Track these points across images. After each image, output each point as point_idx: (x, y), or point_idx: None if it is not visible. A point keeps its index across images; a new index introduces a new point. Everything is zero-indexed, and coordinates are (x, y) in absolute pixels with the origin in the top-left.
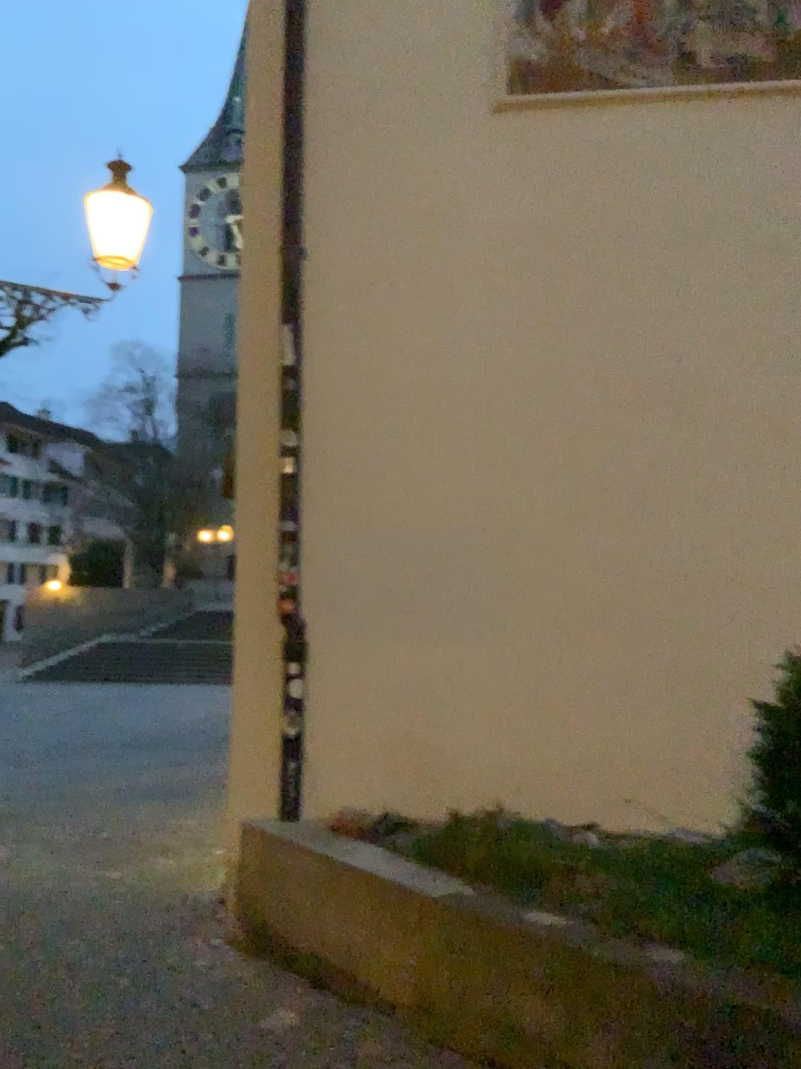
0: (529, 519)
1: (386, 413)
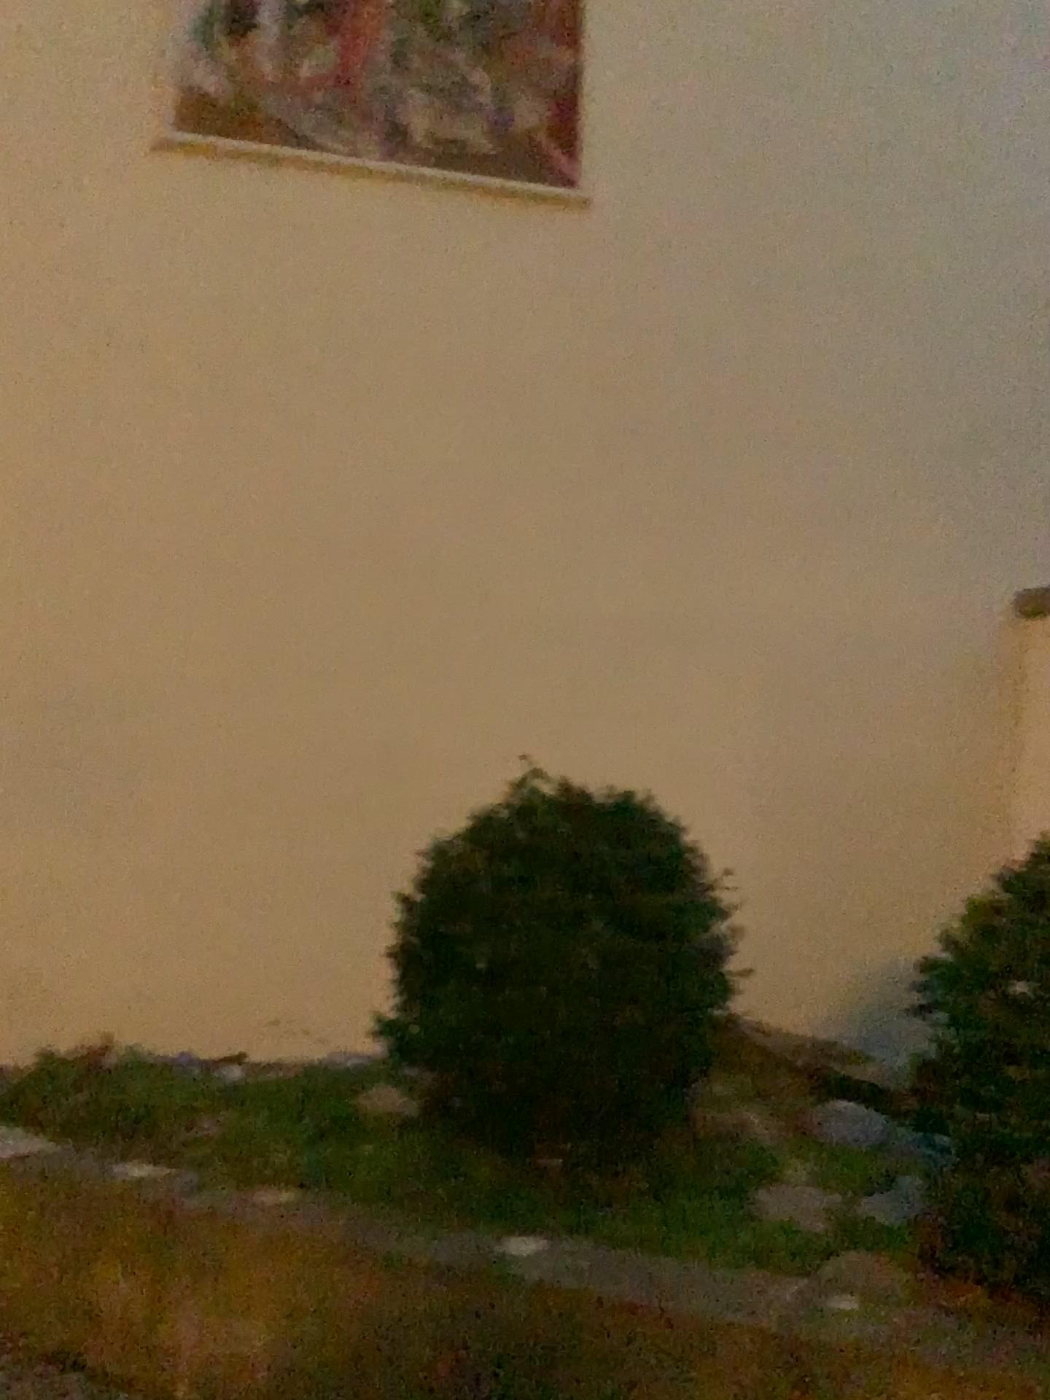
0: (192, 668)
1: (1, 516)
